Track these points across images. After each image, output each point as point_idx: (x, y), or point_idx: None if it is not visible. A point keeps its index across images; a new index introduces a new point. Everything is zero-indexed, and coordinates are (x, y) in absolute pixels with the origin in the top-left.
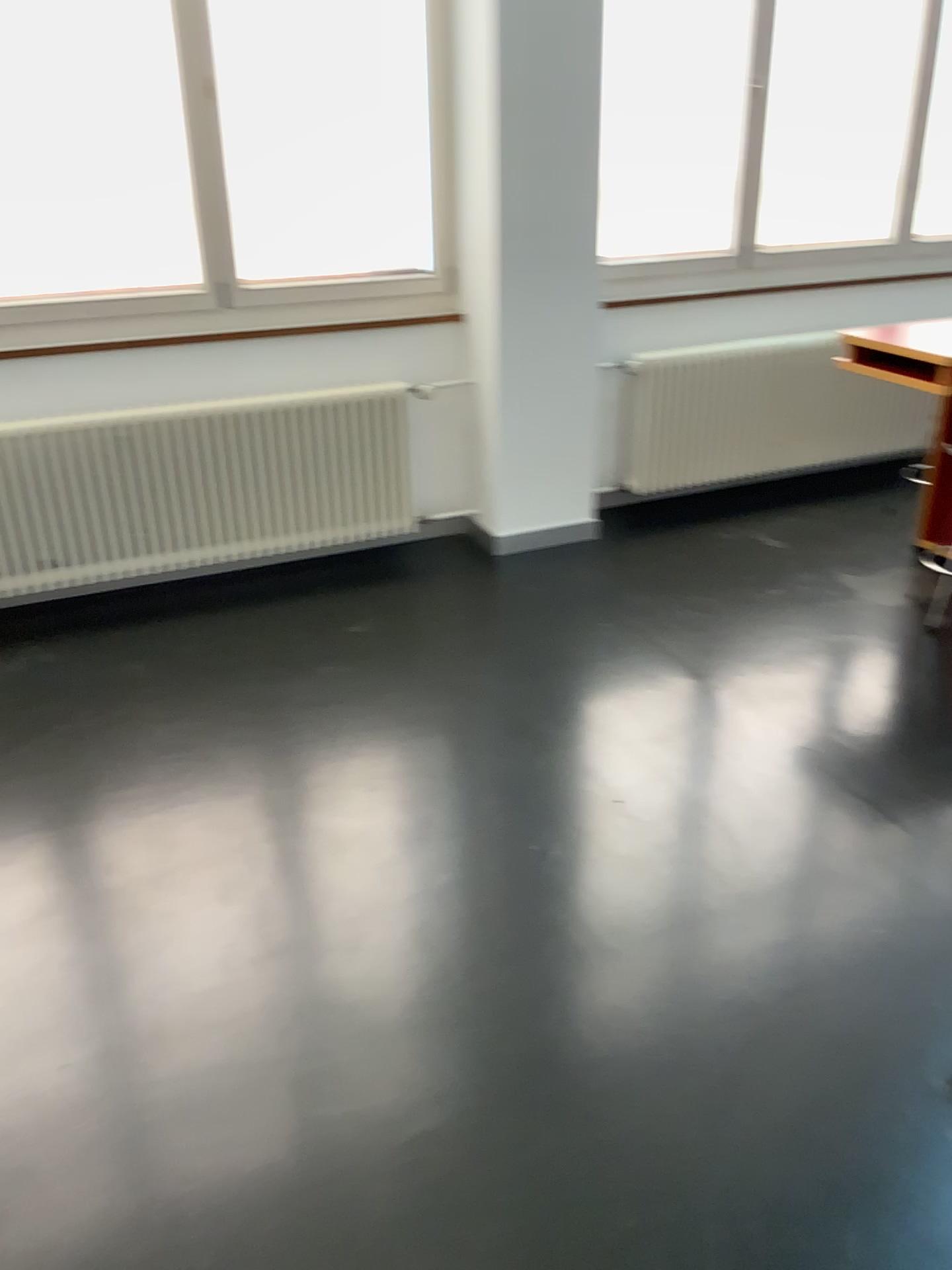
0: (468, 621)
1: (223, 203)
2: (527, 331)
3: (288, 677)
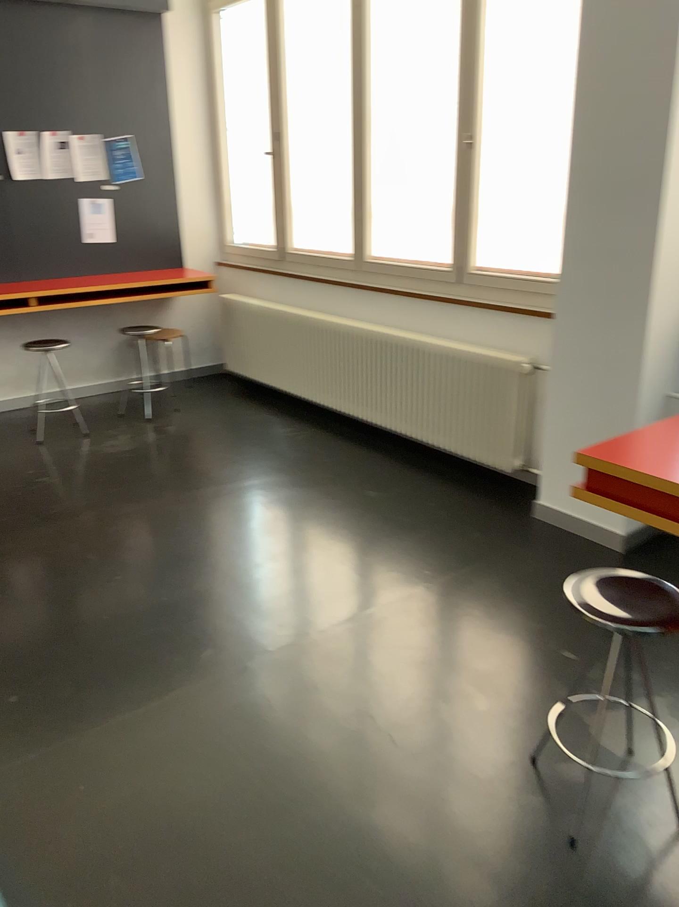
0: (406, 523)
1: (464, 213)
2: (574, 340)
3: (301, 486)
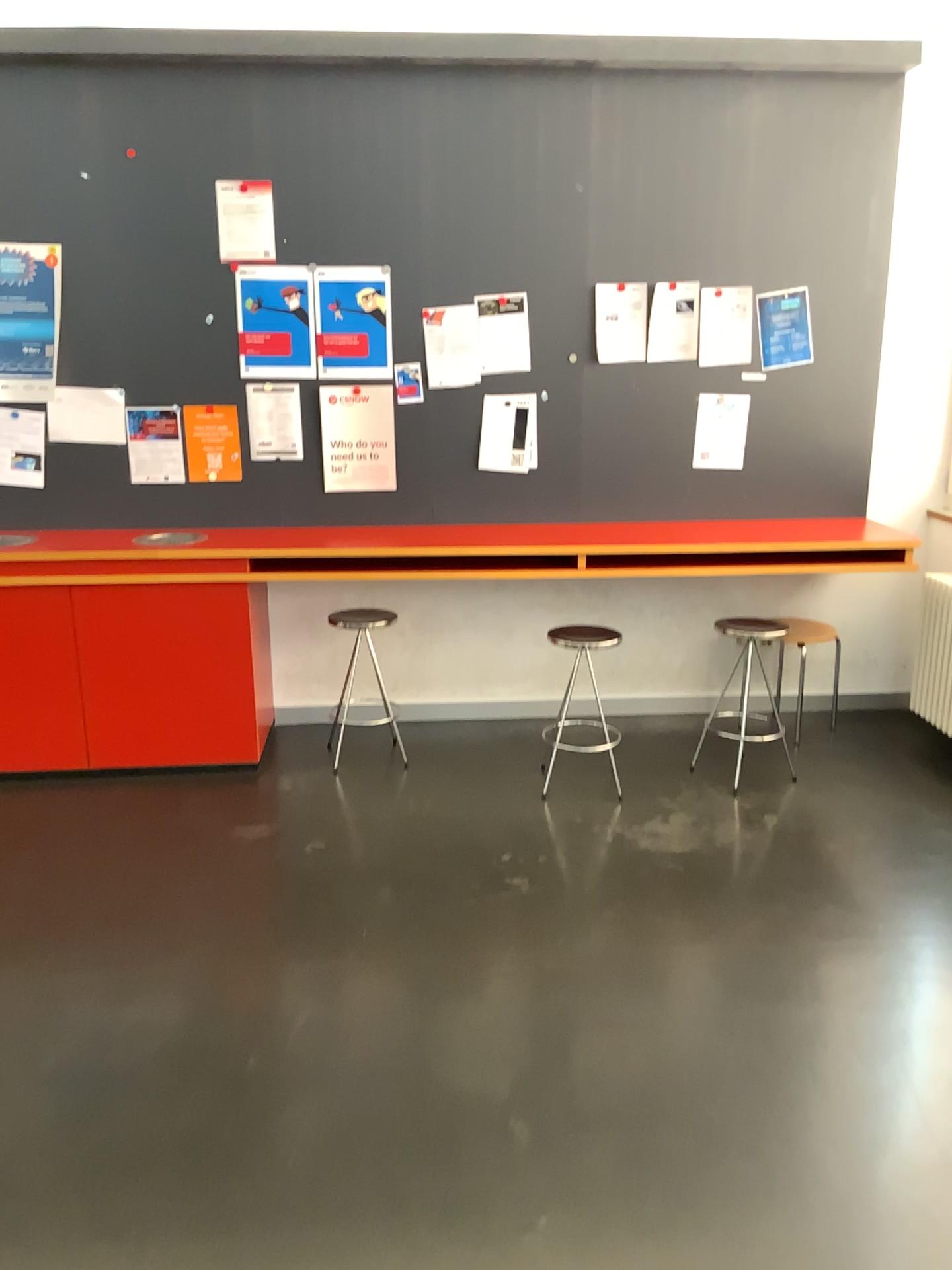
0: None
1: None
2: None
3: None
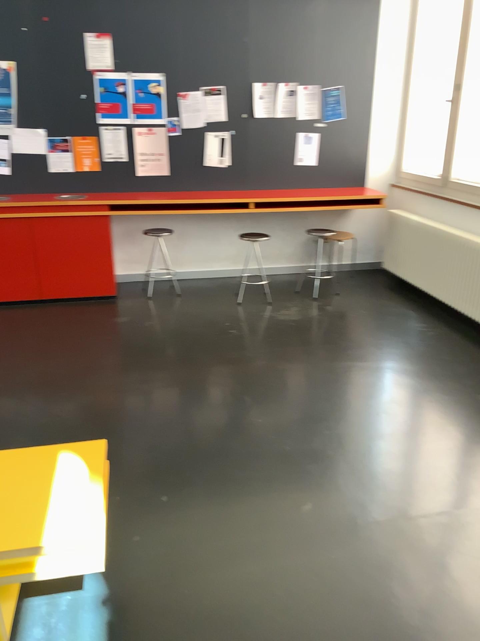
0: None
1: None
2: None
3: (421, 379)
